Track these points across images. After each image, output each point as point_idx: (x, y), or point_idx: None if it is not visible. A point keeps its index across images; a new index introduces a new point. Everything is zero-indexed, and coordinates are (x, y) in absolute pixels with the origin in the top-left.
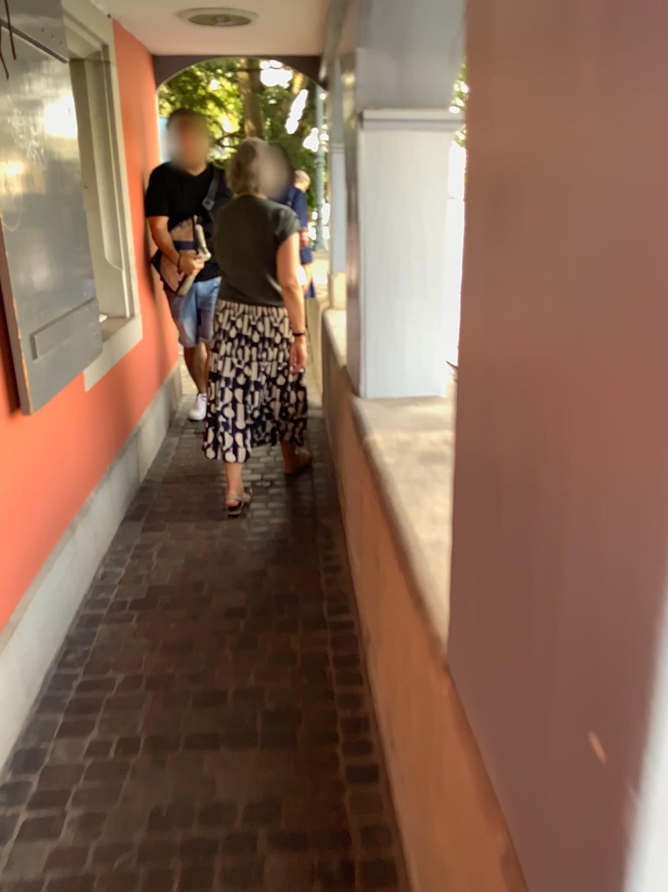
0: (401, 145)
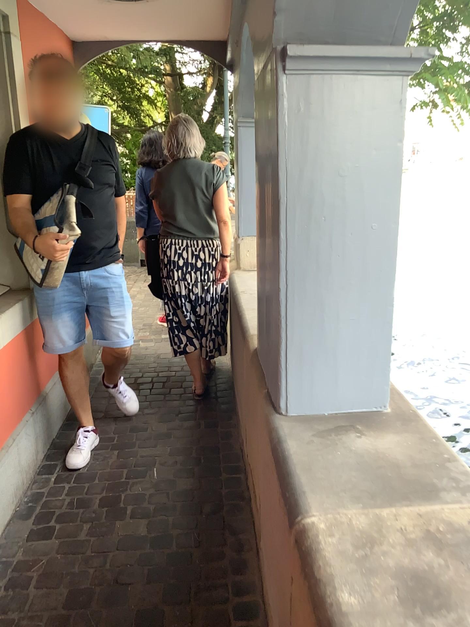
0: (339, 97)
